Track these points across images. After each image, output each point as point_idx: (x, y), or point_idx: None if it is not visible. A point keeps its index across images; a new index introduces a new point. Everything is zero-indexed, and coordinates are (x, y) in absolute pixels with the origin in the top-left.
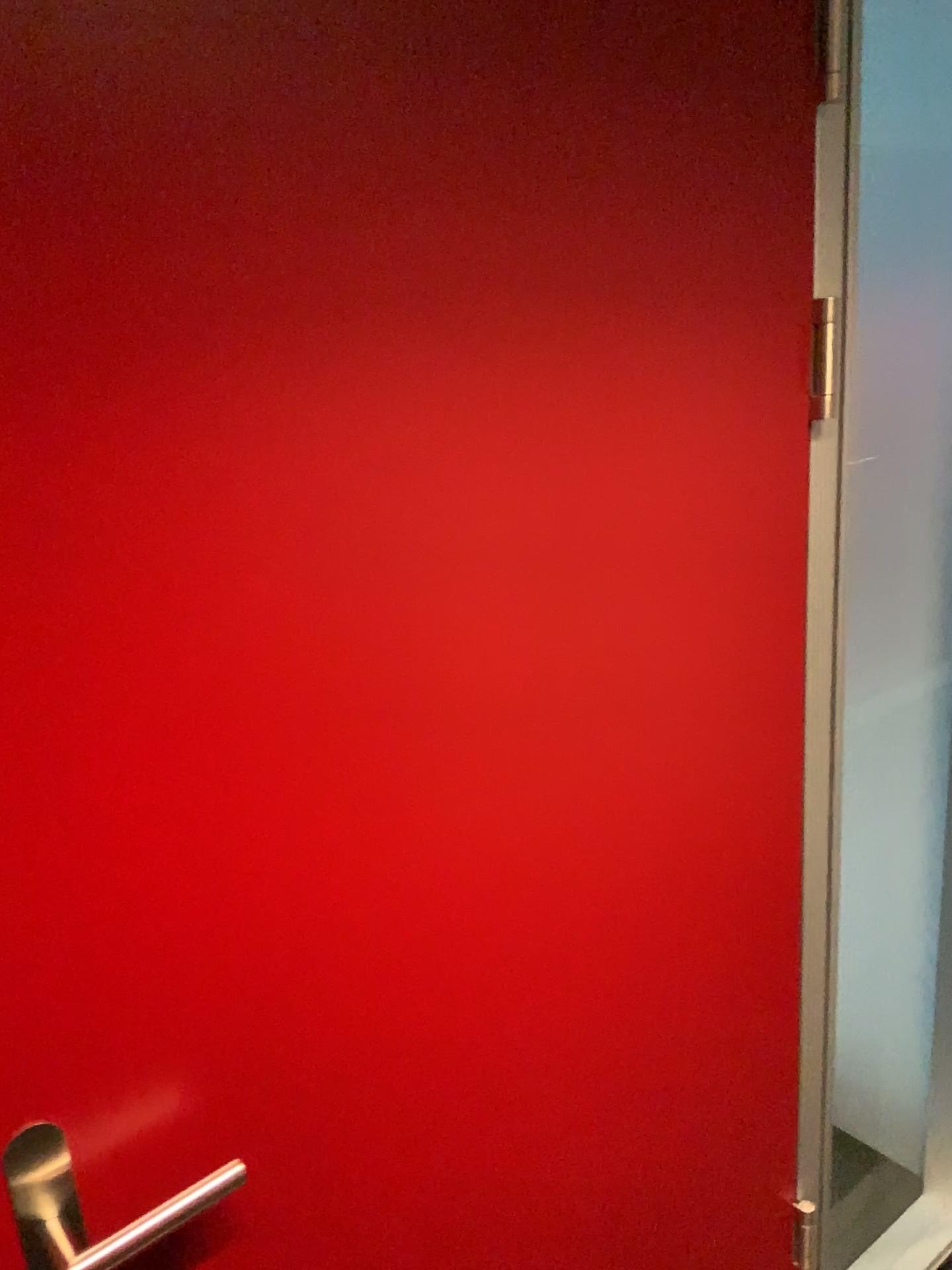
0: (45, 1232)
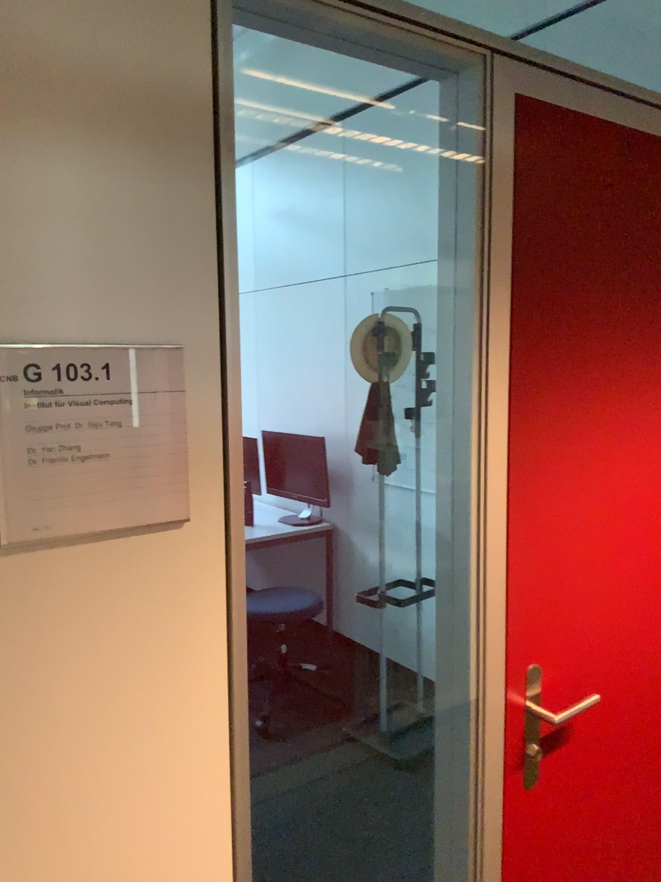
0: (531, 711)
